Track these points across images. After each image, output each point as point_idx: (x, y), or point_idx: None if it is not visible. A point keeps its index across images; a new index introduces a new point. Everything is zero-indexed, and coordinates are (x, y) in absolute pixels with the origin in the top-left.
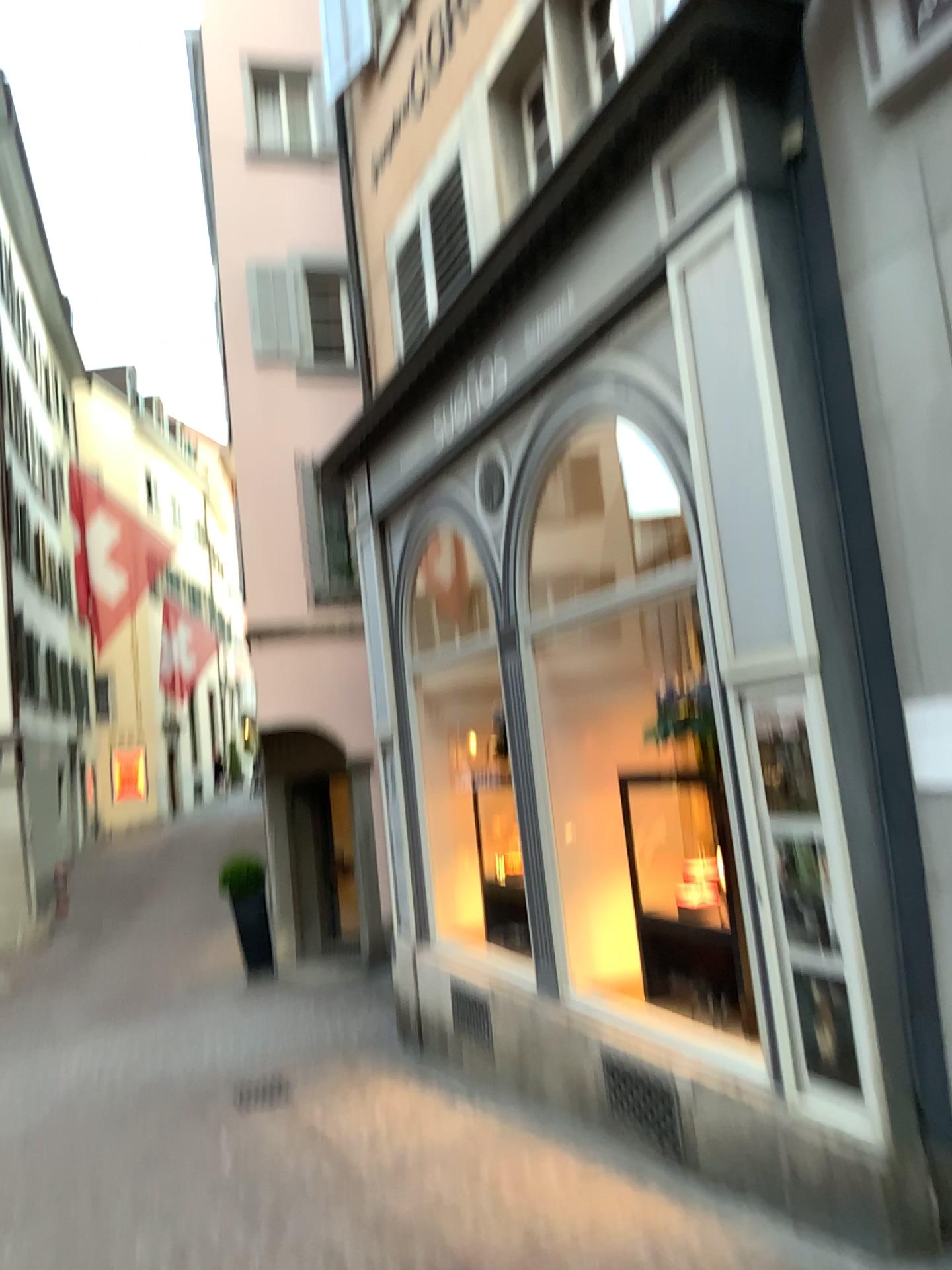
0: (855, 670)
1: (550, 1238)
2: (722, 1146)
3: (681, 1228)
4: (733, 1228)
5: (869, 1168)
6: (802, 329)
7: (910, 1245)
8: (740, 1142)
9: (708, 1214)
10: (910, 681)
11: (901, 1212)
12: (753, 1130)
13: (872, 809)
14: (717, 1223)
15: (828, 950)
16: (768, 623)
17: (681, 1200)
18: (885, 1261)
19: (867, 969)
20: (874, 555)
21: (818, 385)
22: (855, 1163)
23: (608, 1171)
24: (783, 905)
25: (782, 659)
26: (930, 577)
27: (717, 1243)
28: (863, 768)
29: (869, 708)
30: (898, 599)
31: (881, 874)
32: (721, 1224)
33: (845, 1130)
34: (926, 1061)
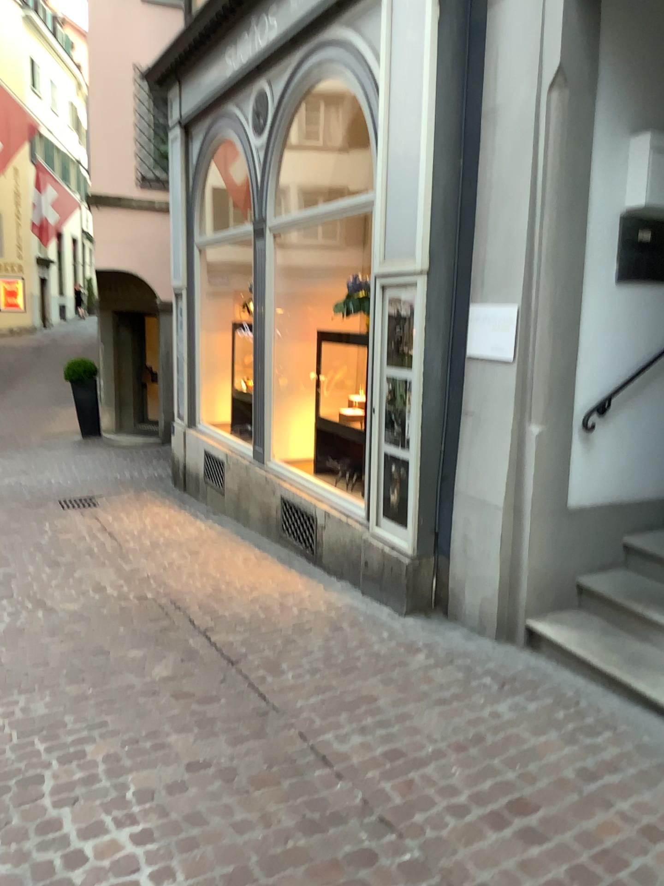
0: (450, 278)
1: (225, 587)
2: (335, 550)
3: (300, 588)
4: (328, 590)
5: (404, 564)
6: (462, 33)
7: (416, 604)
8: (344, 548)
9: (317, 583)
10: (479, 289)
11: (415, 587)
12: (351, 542)
13: (444, 366)
14: (320, 587)
15: (405, 446)
16: (404, 240)
17: (305, 575)
18: (401, 610)
19: (423, 458)
20: (476, 204)
21: (465, 77)
22: (397, 561)
23: (269, 558)
24: (385, 417)
25: (408, 265)
26: (500, 224)
27: (317, 596)
28: (443, 340)
29: (454, 303)
30: (483, 236)
31: (442, 404)
32: (322, 588)
33: (396, 544)
34: (445, 511)
